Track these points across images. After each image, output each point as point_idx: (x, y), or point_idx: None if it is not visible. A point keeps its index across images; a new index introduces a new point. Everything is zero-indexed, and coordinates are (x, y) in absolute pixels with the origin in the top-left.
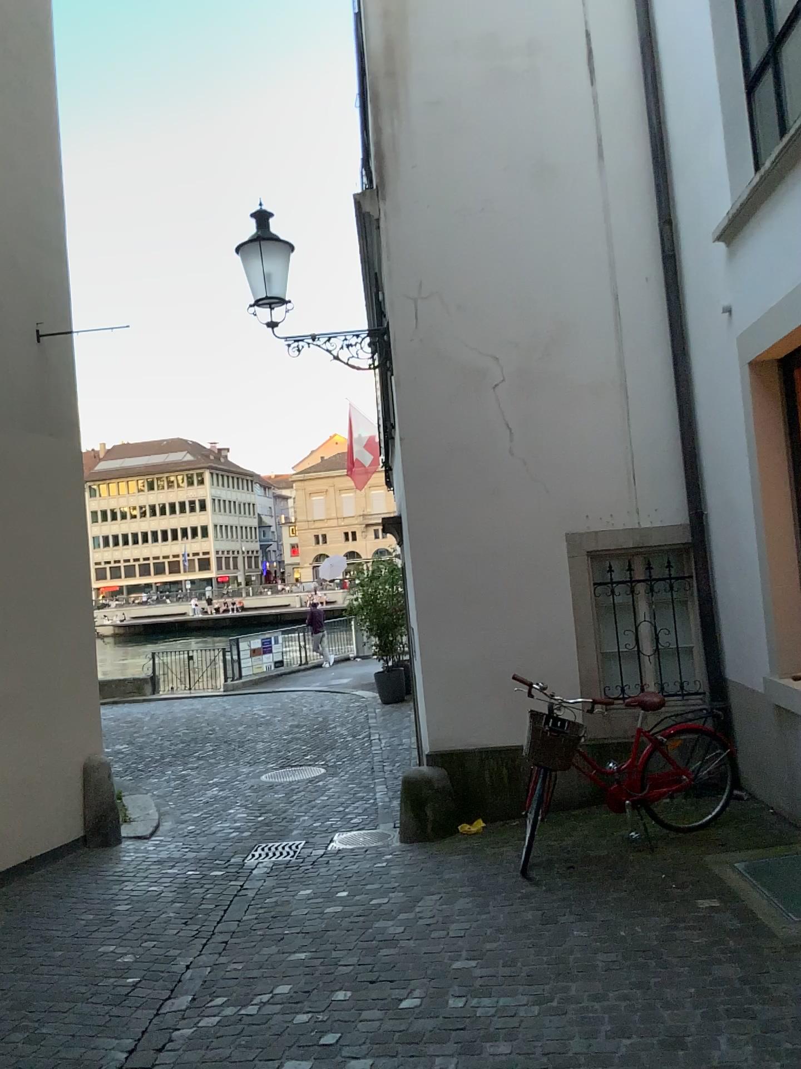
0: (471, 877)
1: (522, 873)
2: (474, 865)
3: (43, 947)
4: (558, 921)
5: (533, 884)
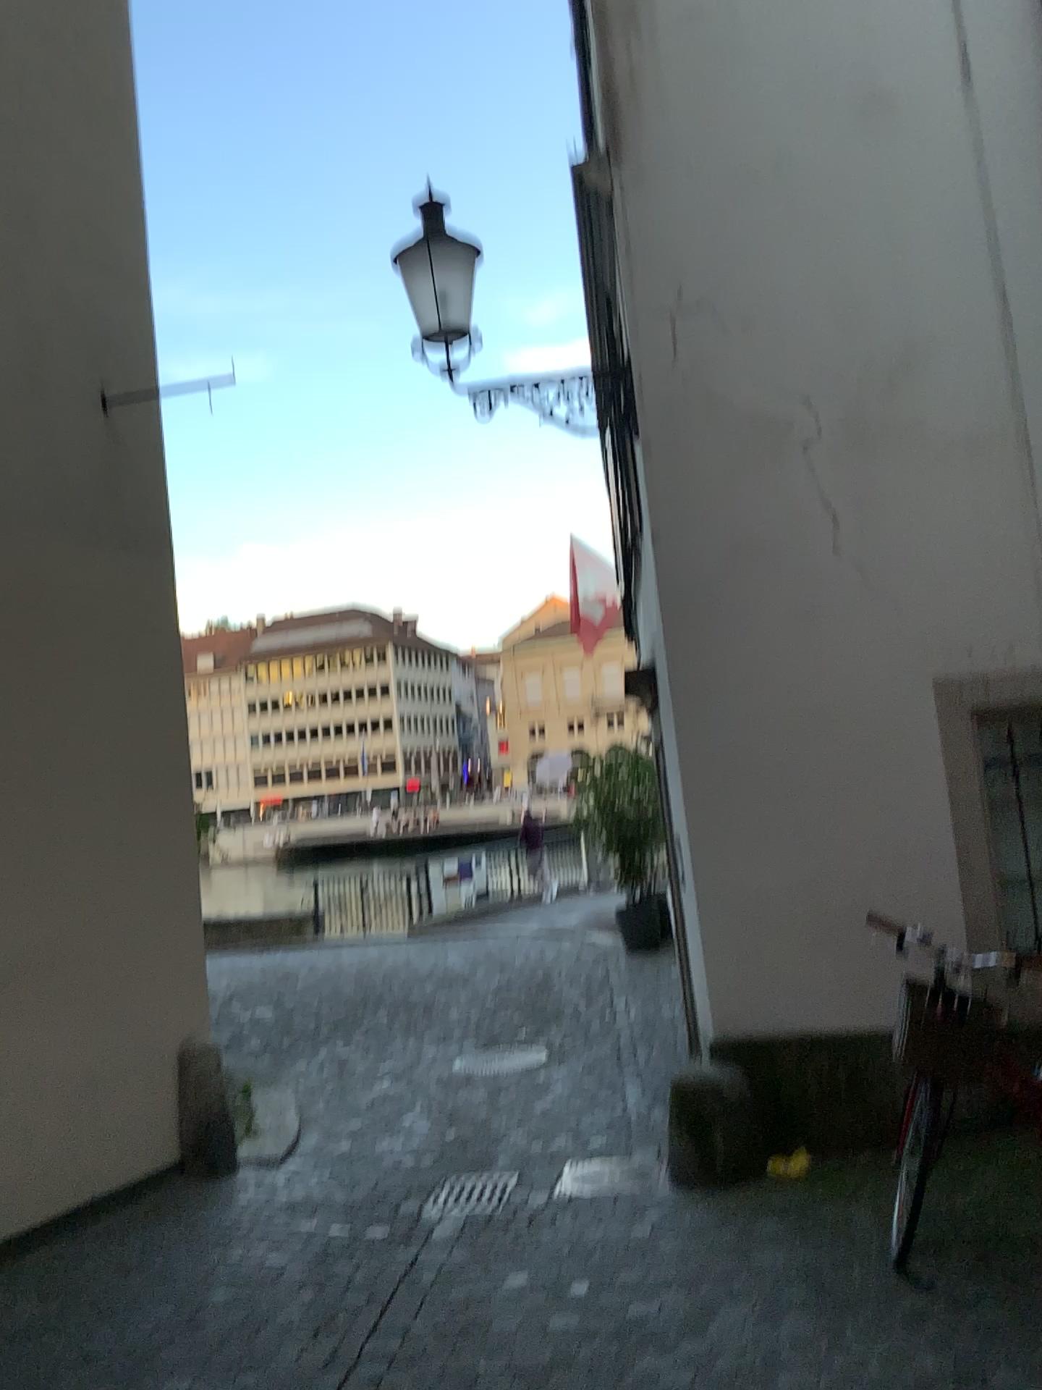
0: (805, 1271)
1: (898, 1268)
2: (806, 1246)
3: (72, 1380)
4: (993, 1387)
5: (923, 1292)
